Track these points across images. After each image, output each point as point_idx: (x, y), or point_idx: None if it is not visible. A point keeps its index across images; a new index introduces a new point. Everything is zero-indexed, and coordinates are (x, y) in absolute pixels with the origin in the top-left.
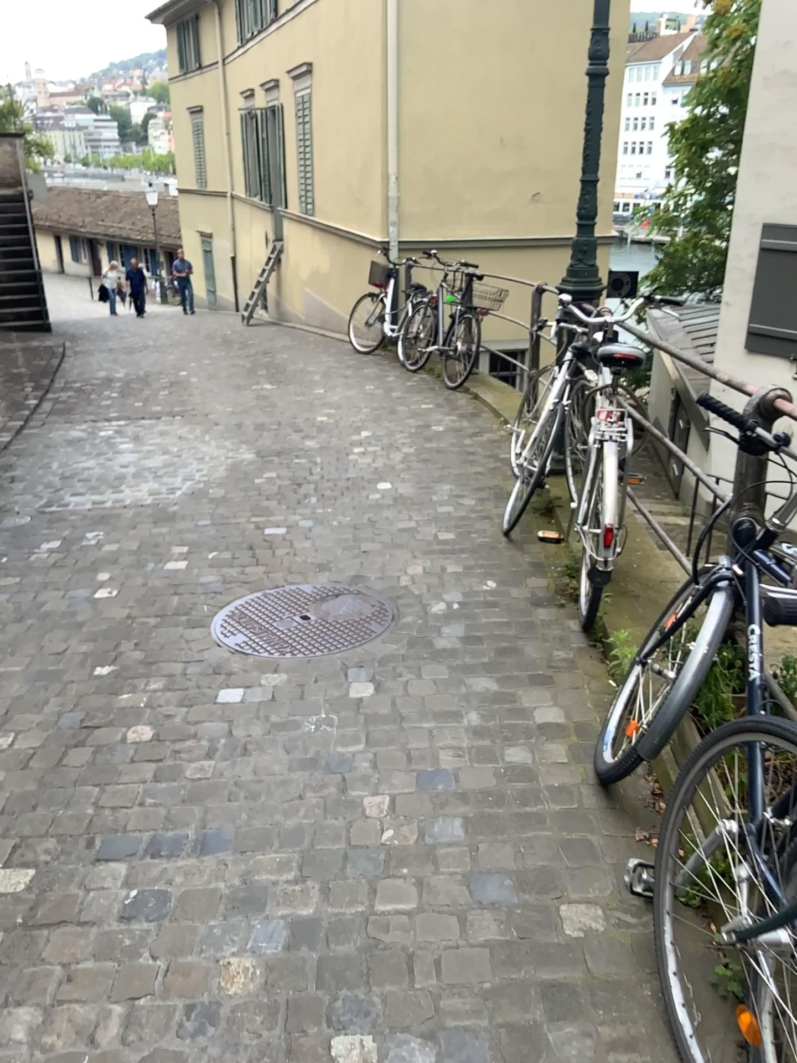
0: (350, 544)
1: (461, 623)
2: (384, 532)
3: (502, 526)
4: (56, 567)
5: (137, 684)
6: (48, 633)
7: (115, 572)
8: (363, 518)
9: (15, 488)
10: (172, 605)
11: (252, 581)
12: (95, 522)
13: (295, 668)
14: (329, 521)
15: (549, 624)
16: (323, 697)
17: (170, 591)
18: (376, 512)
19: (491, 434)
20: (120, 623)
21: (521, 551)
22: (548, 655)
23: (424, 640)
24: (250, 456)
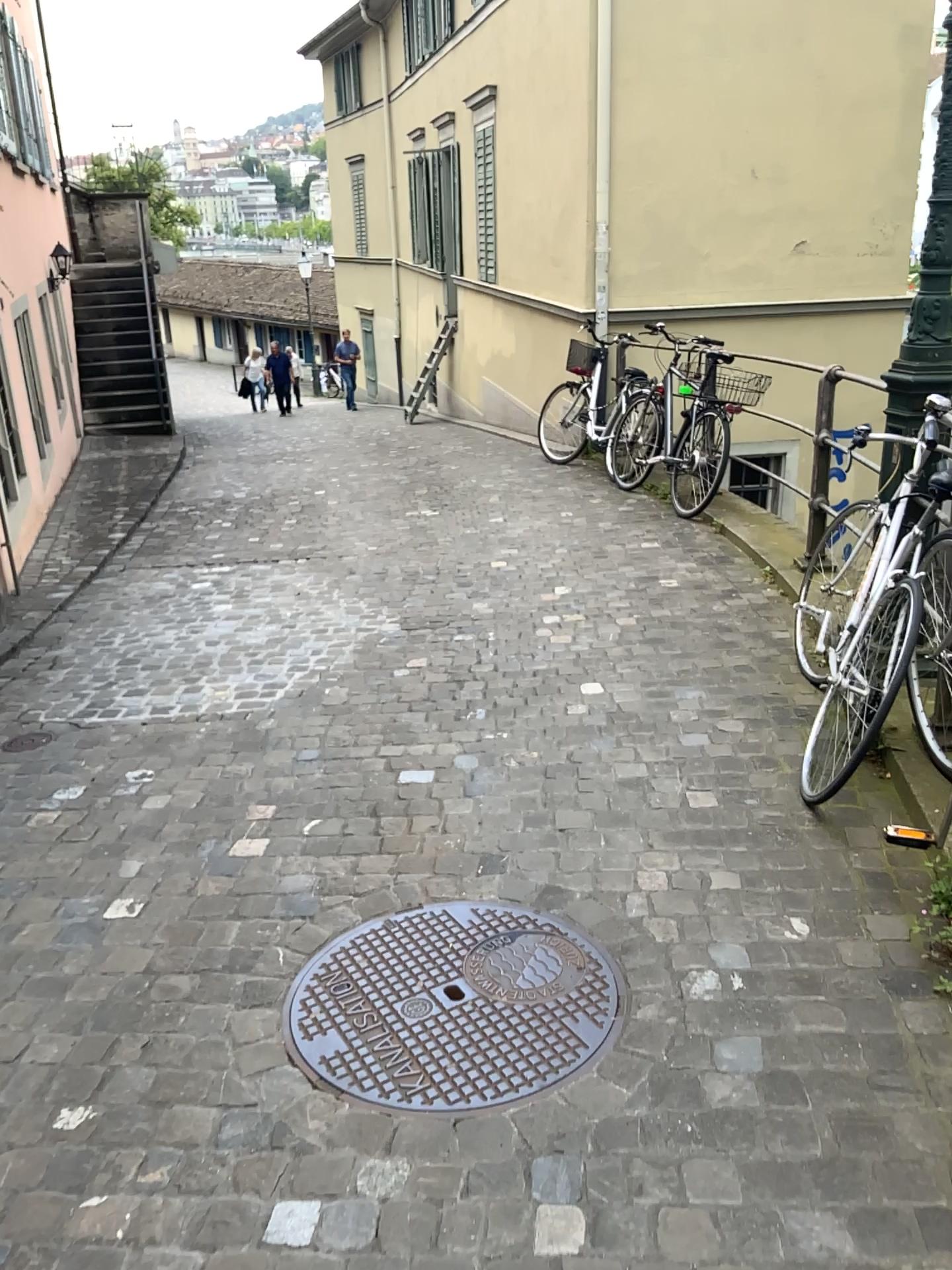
0: (540, 814)
1: (754, 1032)
2: (597, 789)
3: (801, 786)
4: (62, 841)
5: (123, 1170)
6: (5, 1004)
7: (147, 863)
8: (560, 755)
9: (48, 681)
10: (226, 945)
11: (369, 895)
12: (144, 749)
13: (429, 1149)
14: (506, 760)
15: (933, 1047)
16: (480, 1255)
17: (229, 911)
18: (582, 745)
19: (752, 595)
20: (130, 988)
21: (840, 840)
22: (949, 1145)
23: (684, 1079)
24: (392, 630)
